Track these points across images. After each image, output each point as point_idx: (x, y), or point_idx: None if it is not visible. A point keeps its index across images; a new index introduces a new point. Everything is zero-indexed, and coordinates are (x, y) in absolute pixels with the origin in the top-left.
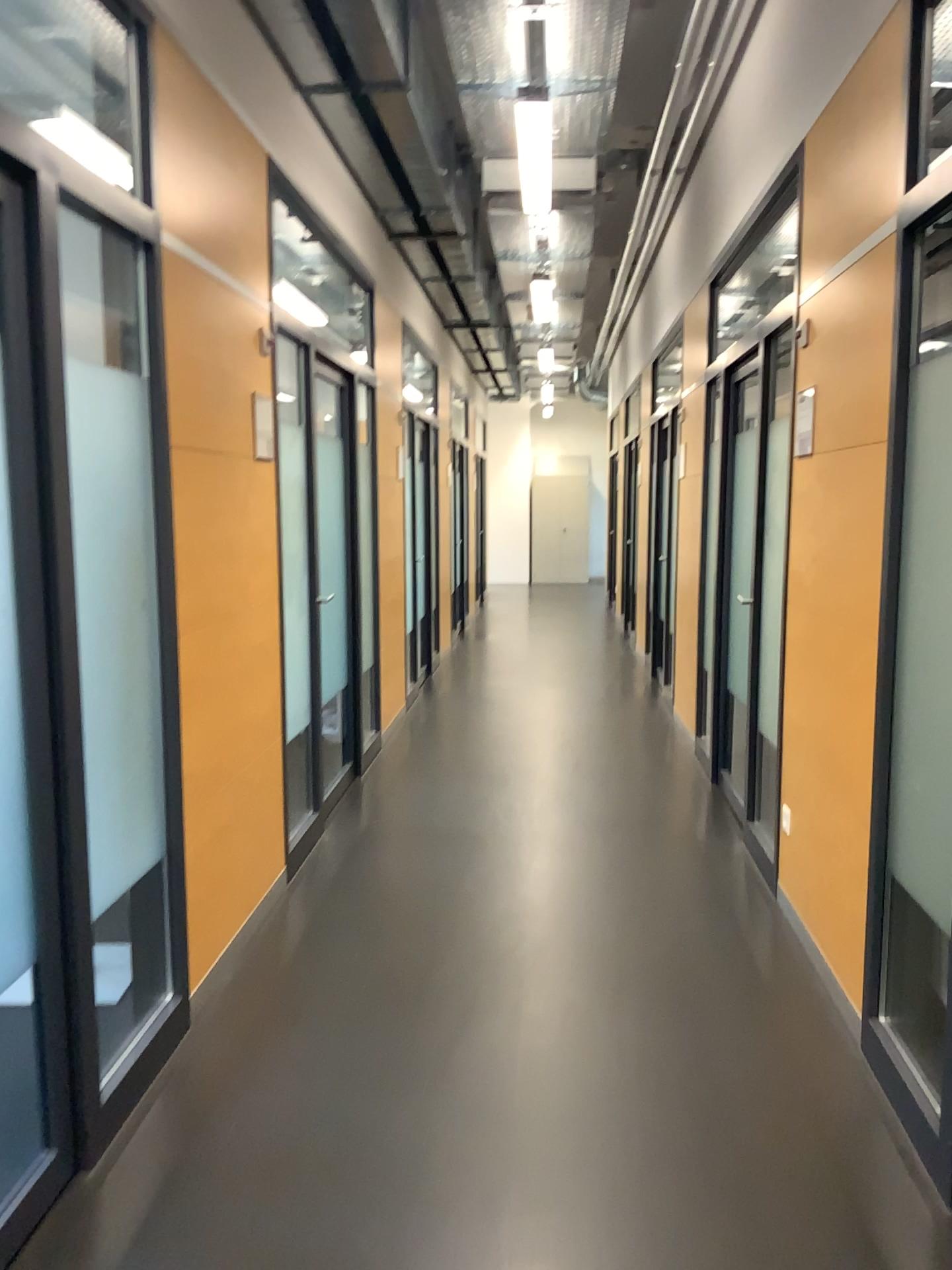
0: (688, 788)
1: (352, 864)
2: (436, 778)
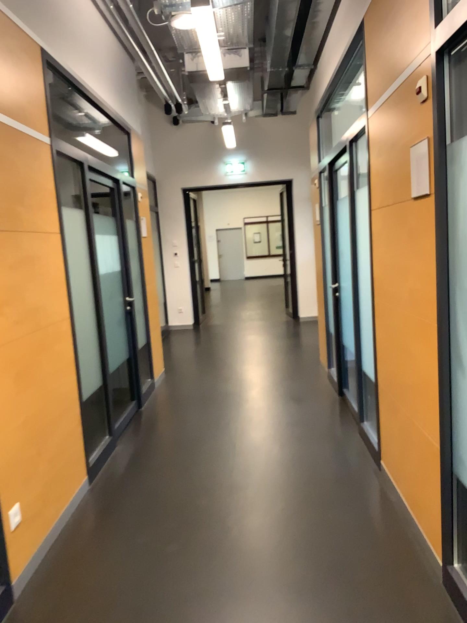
0: None
1: None
2: None
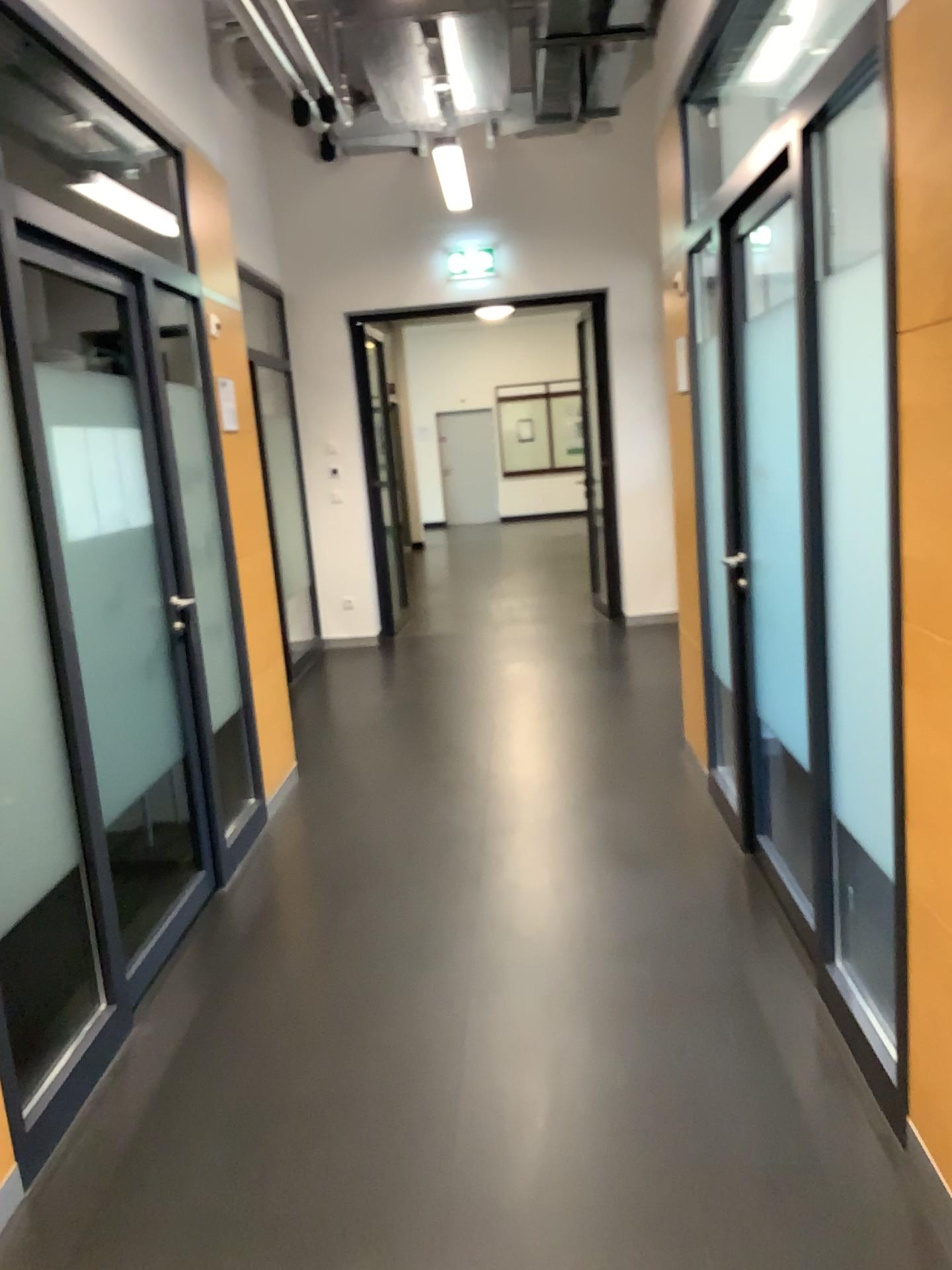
0: None
1: None
2: None
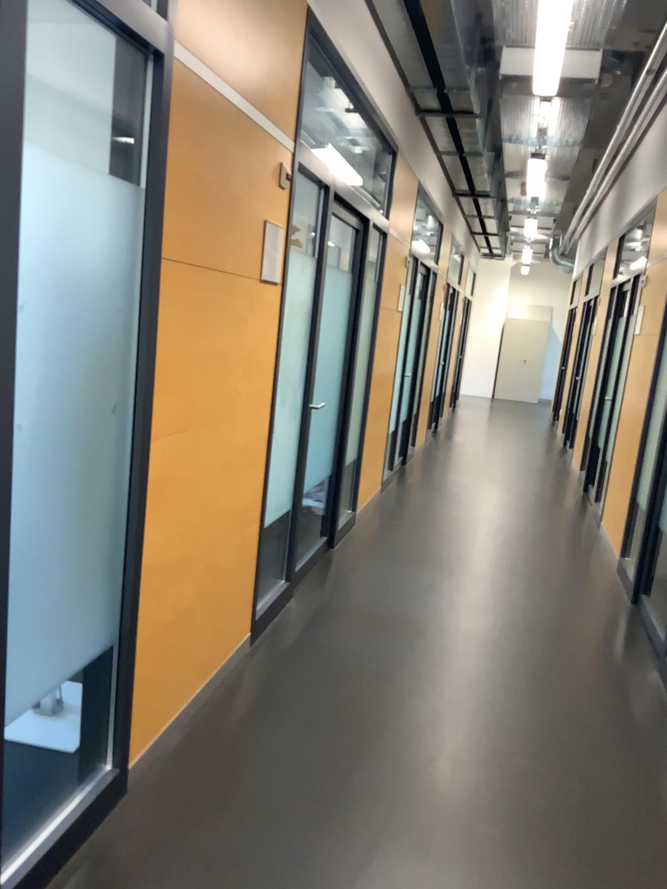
0: (608, 604)
1: (309, 634)
2: (394, 559)
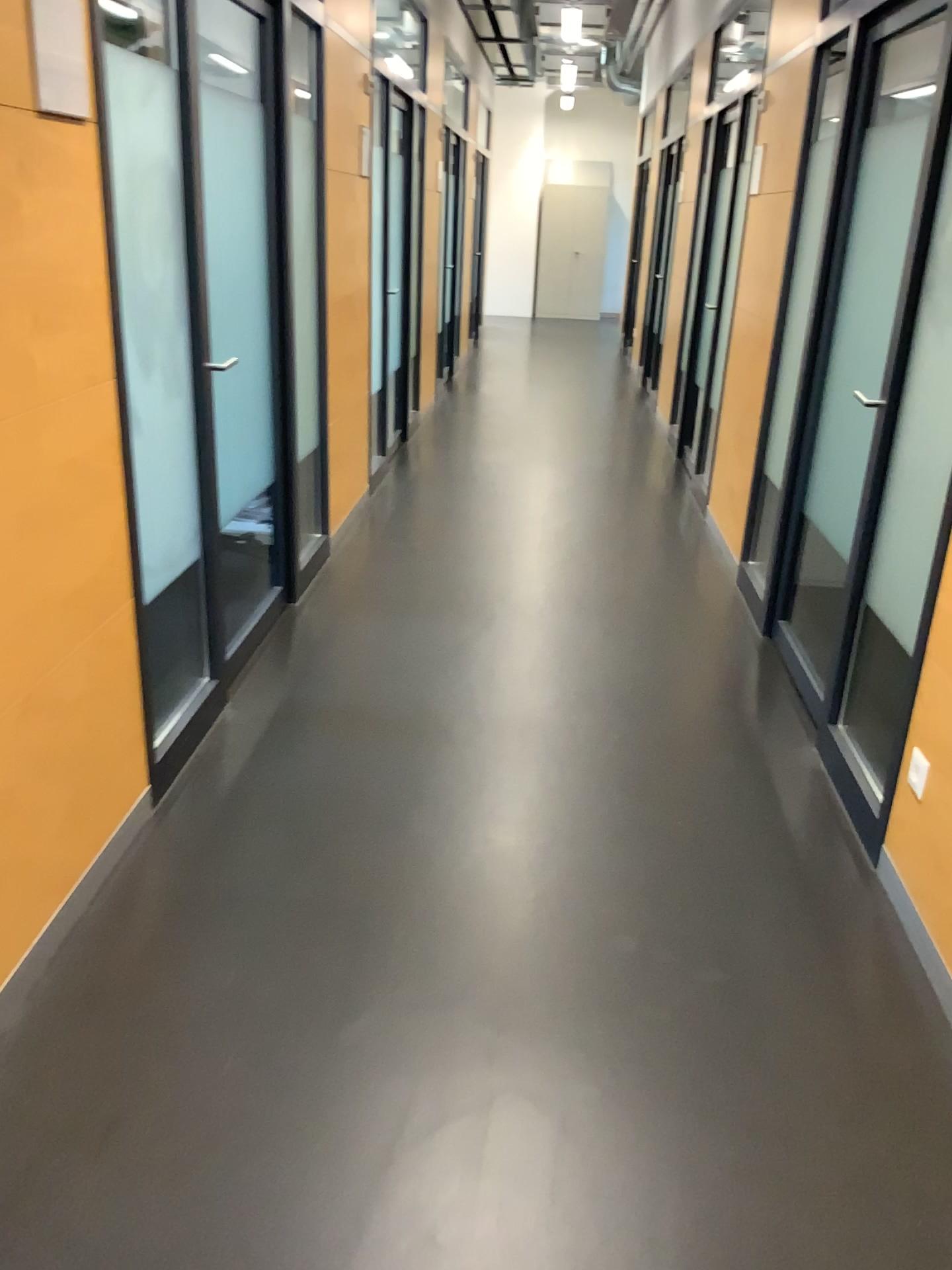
0: (732, 642)
1: (259, 767)
2: (395, 609)
